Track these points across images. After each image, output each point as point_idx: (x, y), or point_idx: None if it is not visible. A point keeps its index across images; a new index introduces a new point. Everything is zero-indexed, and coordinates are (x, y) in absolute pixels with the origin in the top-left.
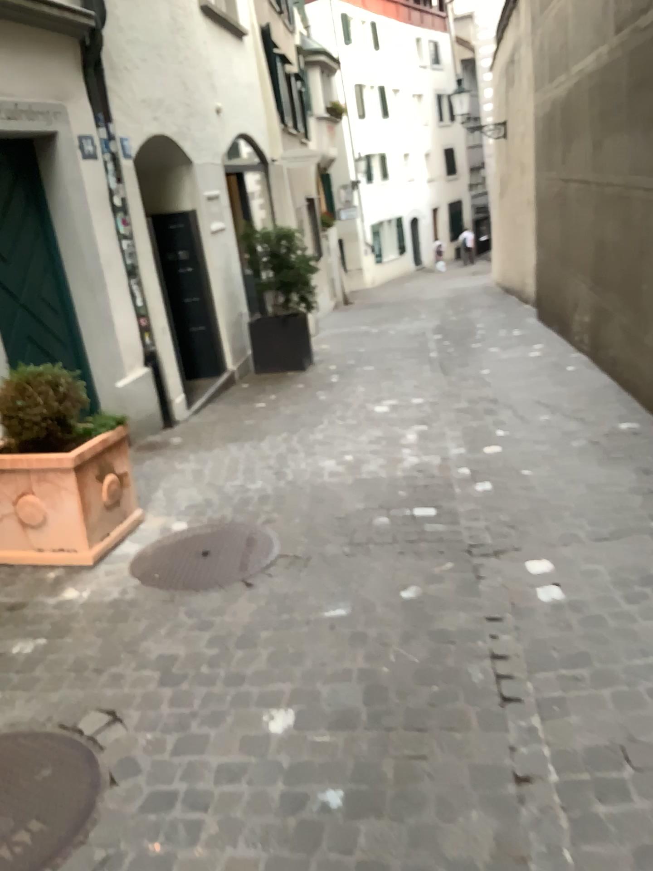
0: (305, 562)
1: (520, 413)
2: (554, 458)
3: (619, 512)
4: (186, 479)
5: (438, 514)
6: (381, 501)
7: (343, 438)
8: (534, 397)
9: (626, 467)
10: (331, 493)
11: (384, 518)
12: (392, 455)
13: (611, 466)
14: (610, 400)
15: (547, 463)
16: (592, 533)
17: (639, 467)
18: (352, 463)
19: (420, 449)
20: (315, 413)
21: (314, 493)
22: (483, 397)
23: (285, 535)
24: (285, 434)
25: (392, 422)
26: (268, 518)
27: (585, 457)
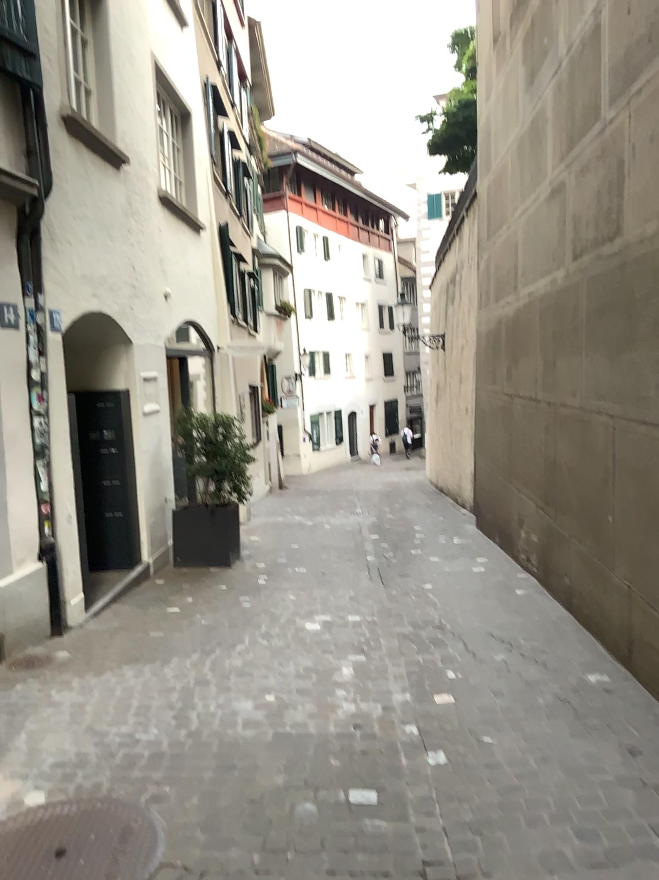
0: (198, 879)
1: (473, 649)
2: (519, 720)
3: (612, 819)
4: (62, 719)
5: (380, 802)
6: (307, 773)
7: (265, 669)
8: (486, 628)
9: (608, 743)
10: (244, 755)
11: (310, 803)
12: (322, 697)
13: (590, 740)
14: (571, 640)
15: (511, 727)
16: (584, 854)
17: (624, 744)
18: (274, 707)
19: (356, 693)
20: (236, 630)
21: (222, 753)
22: (428, 623)
23: (177, 825)
24: (197, 657)
25: (325, 650)
26: (158, 792)
27: (556, 722)
